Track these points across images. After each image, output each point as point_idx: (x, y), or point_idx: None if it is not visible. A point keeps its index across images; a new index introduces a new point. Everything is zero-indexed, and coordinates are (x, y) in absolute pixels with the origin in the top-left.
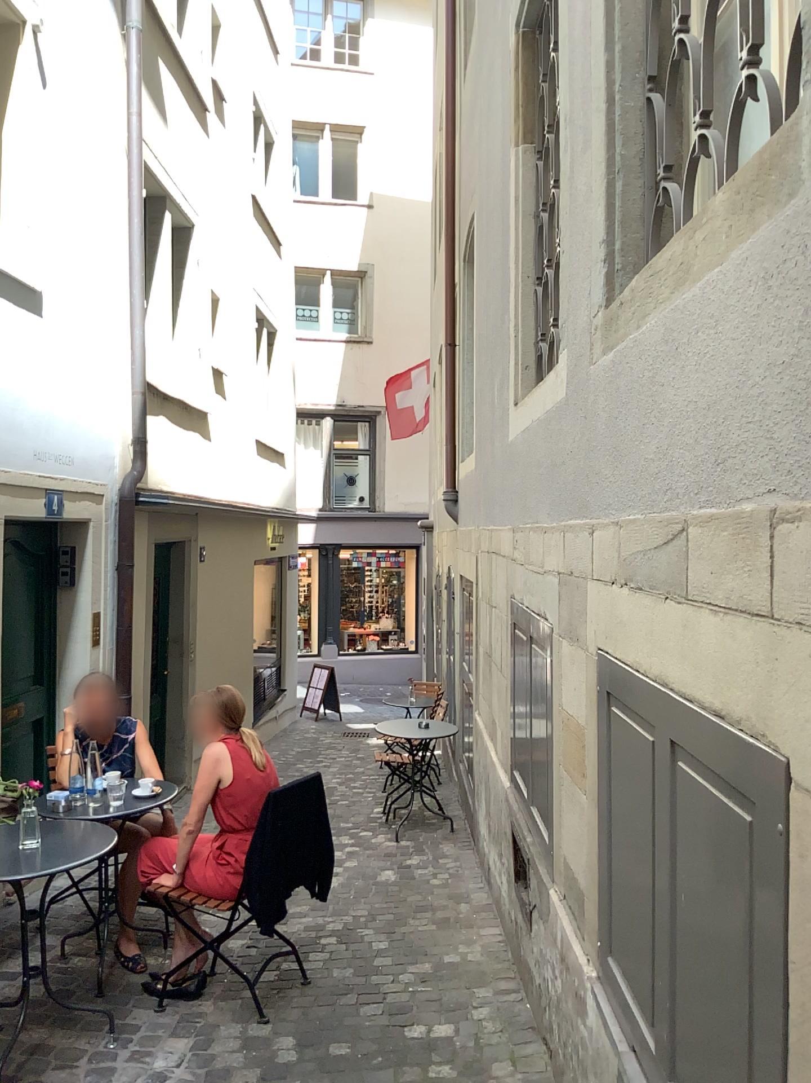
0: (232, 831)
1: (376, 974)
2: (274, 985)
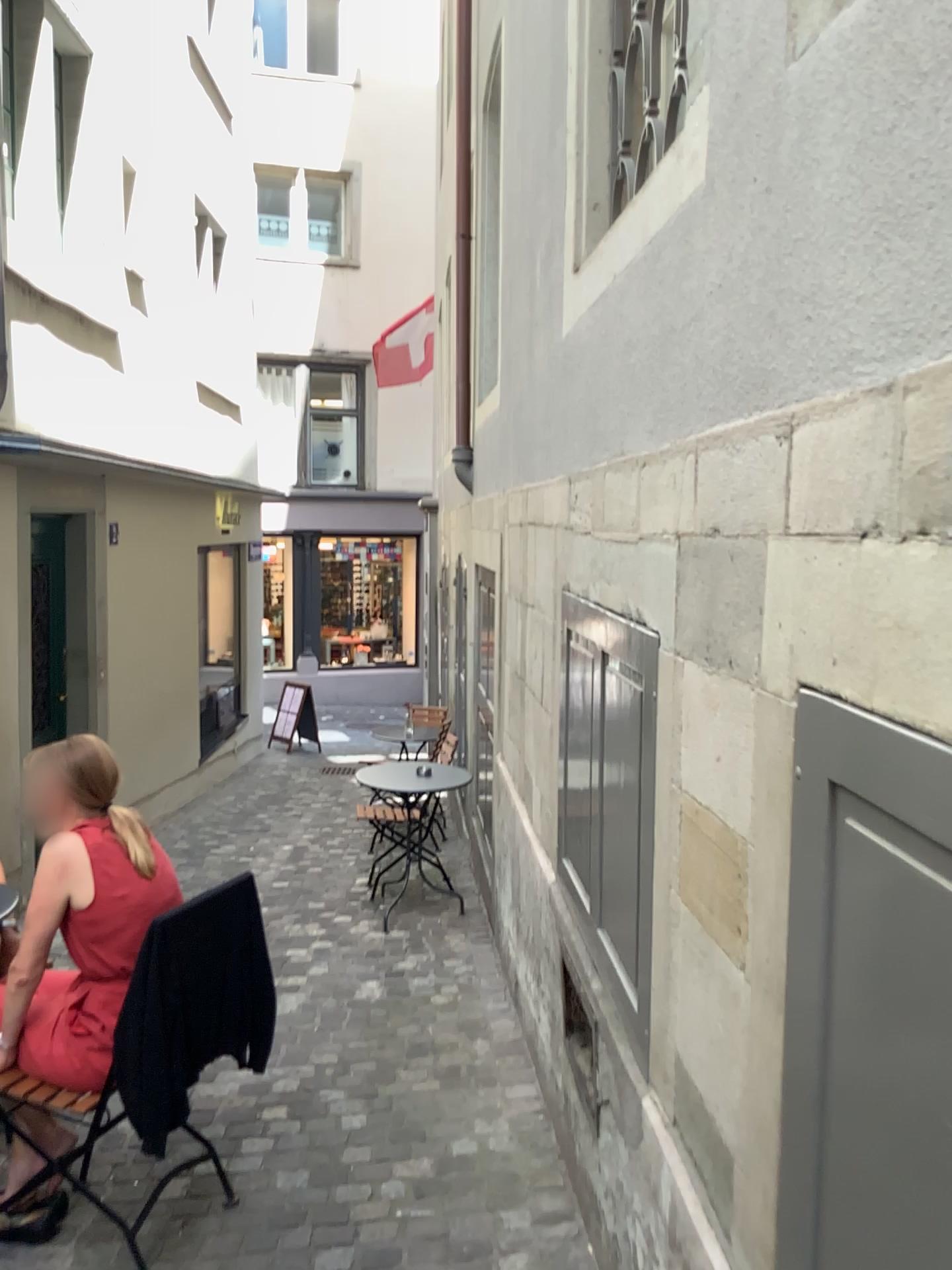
0: (96, 980)
1: (344, 1185)
2: (179, 1211)
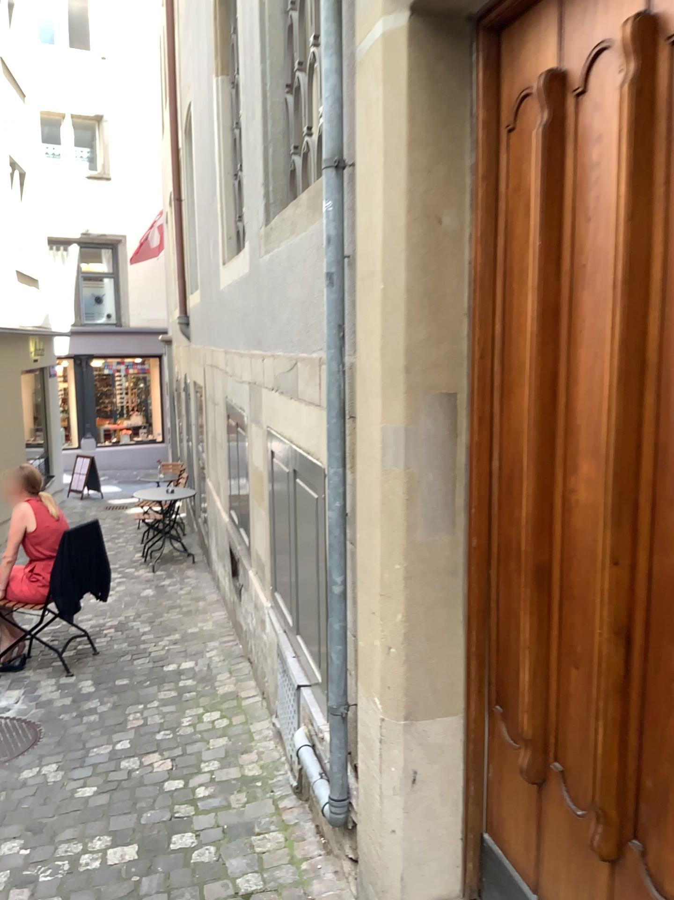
0: (39, 560)
1: (143, 642)
2: (75, 656)
